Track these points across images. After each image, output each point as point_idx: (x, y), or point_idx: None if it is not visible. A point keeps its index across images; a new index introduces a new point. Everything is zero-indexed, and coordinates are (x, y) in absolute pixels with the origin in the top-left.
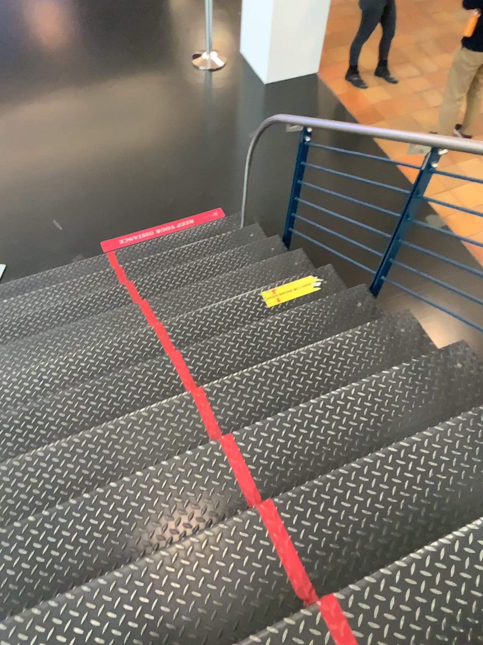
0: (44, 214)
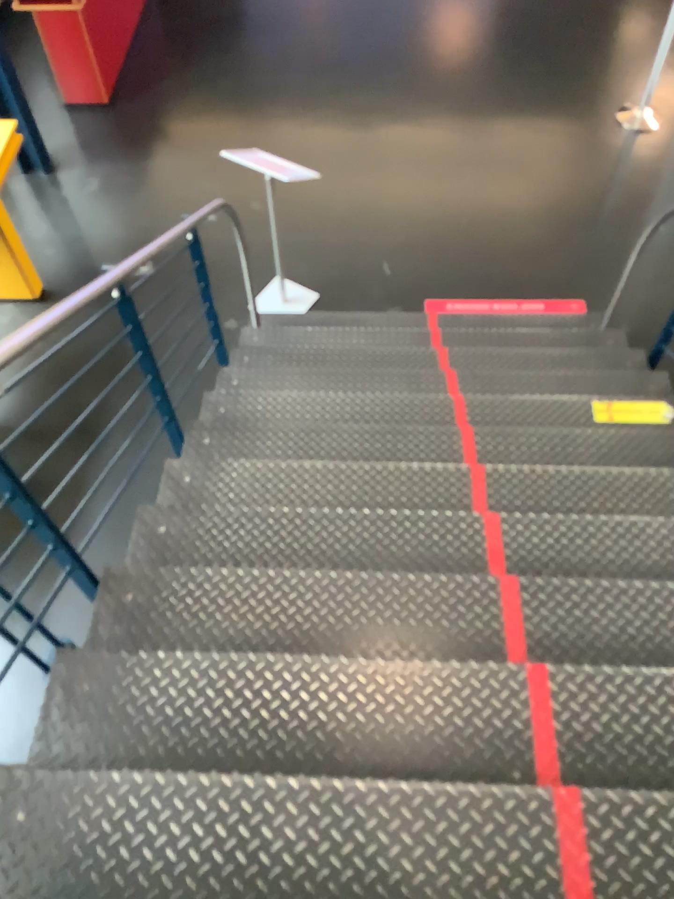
0: (377, 253)
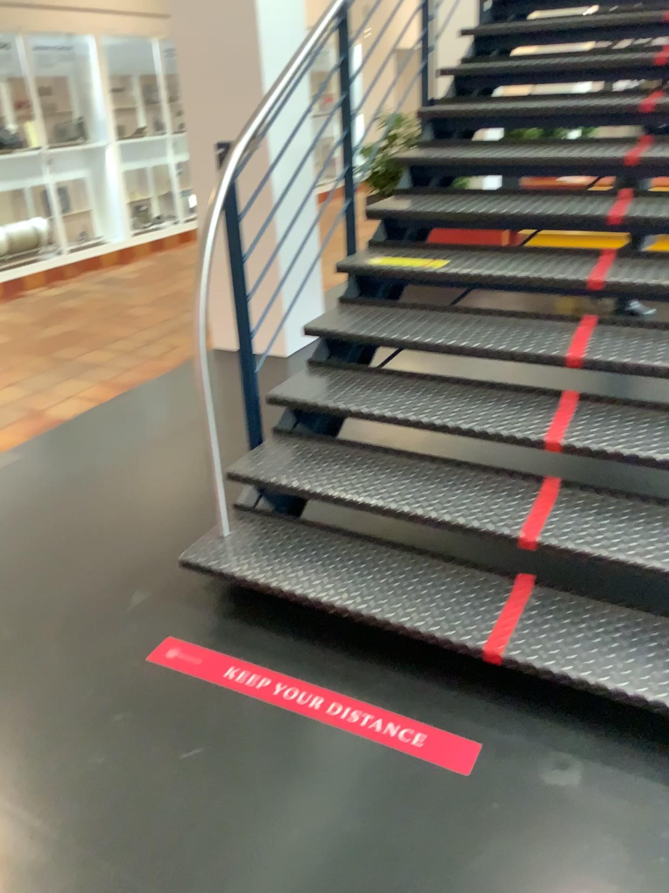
0: None
